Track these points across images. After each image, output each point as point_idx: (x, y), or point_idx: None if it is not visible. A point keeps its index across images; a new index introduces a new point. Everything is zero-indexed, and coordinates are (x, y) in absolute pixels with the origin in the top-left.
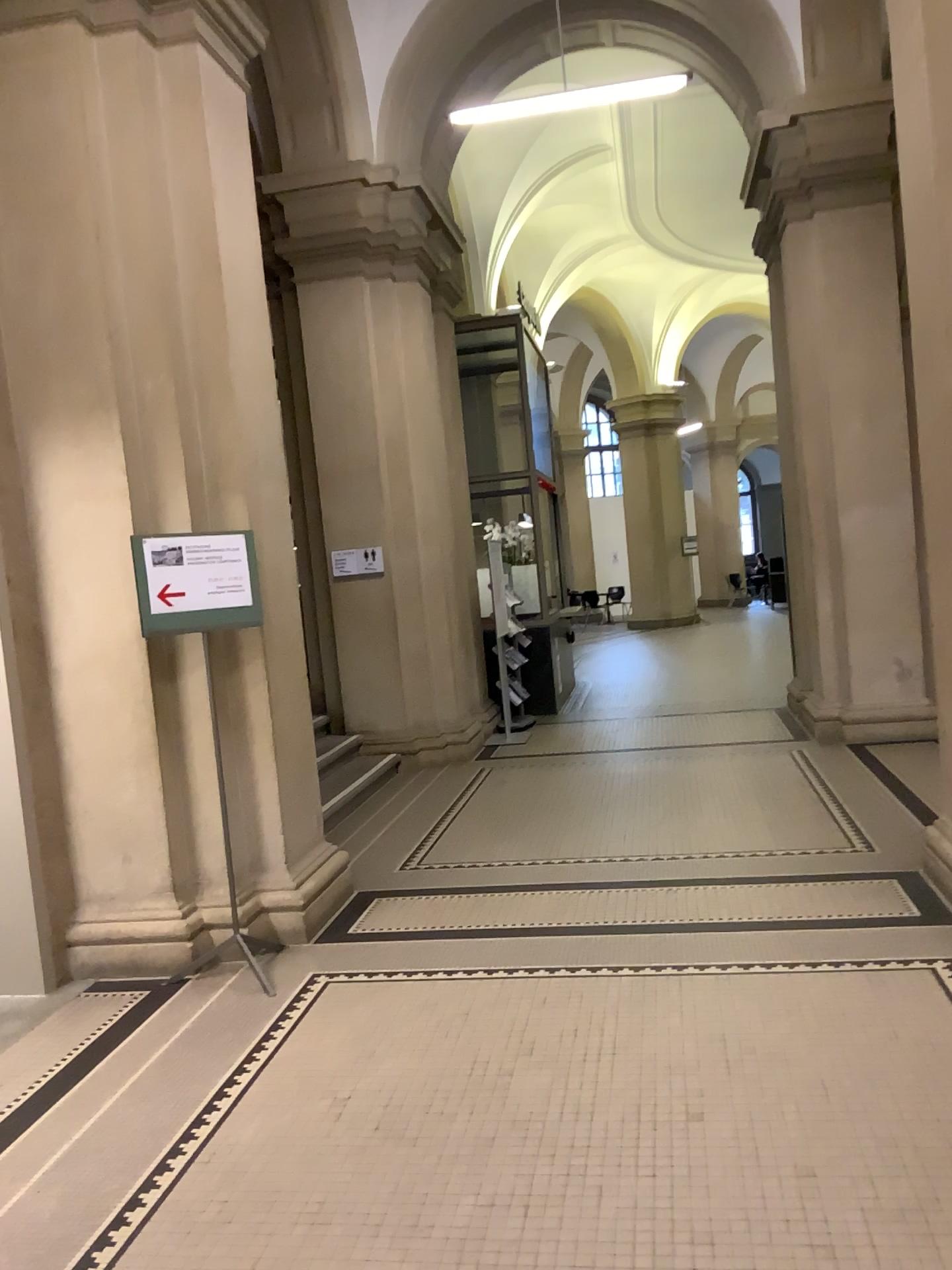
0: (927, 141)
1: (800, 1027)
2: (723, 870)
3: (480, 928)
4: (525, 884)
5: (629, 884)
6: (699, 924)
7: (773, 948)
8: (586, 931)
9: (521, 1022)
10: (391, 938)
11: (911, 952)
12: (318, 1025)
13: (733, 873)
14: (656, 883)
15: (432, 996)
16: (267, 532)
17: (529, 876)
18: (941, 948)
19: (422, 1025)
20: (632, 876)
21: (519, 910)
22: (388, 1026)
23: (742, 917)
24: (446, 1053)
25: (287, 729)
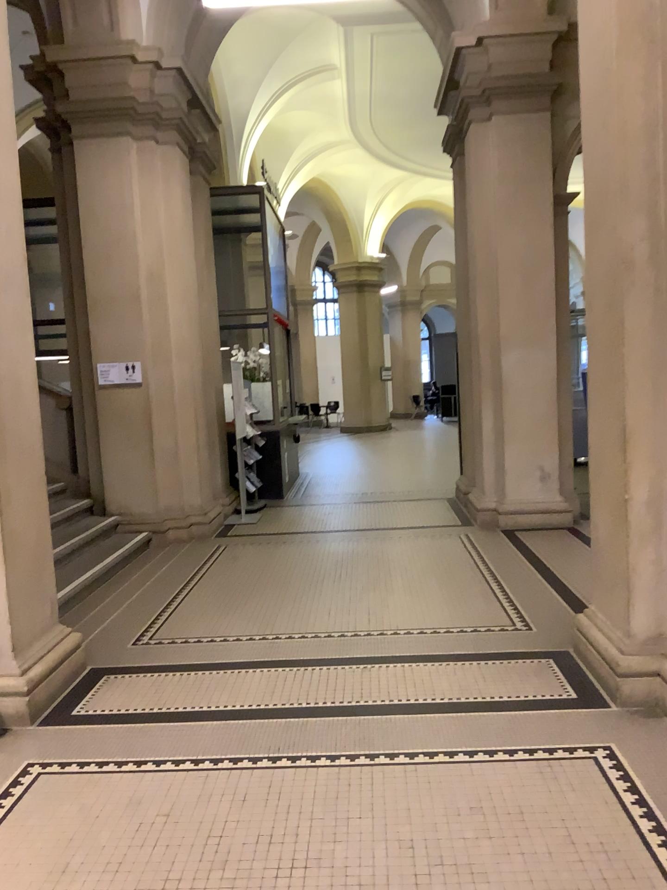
0: (610, 21)
1: (485, 835)
2: (411, 651)
3: (194, 712)
4: (239, 663)
5: (330, 664)
6: (390, 708)
7: (456, 737)
8: (290, 715)
9: (218, 830)
10: (109, 723)
11: (576, 741)
12: (14, 834)
13: (419, 654)
14: (353, 663)
15: (136, 794)
16: (5, 341)
17: (244, 655)
18: (601, 736)
19: (120, 834)
20: (333, 656)
21: (231, 691)
22: (85, 835)
23: (427, 699)
24: (137, 873)
25: (20, 525)
